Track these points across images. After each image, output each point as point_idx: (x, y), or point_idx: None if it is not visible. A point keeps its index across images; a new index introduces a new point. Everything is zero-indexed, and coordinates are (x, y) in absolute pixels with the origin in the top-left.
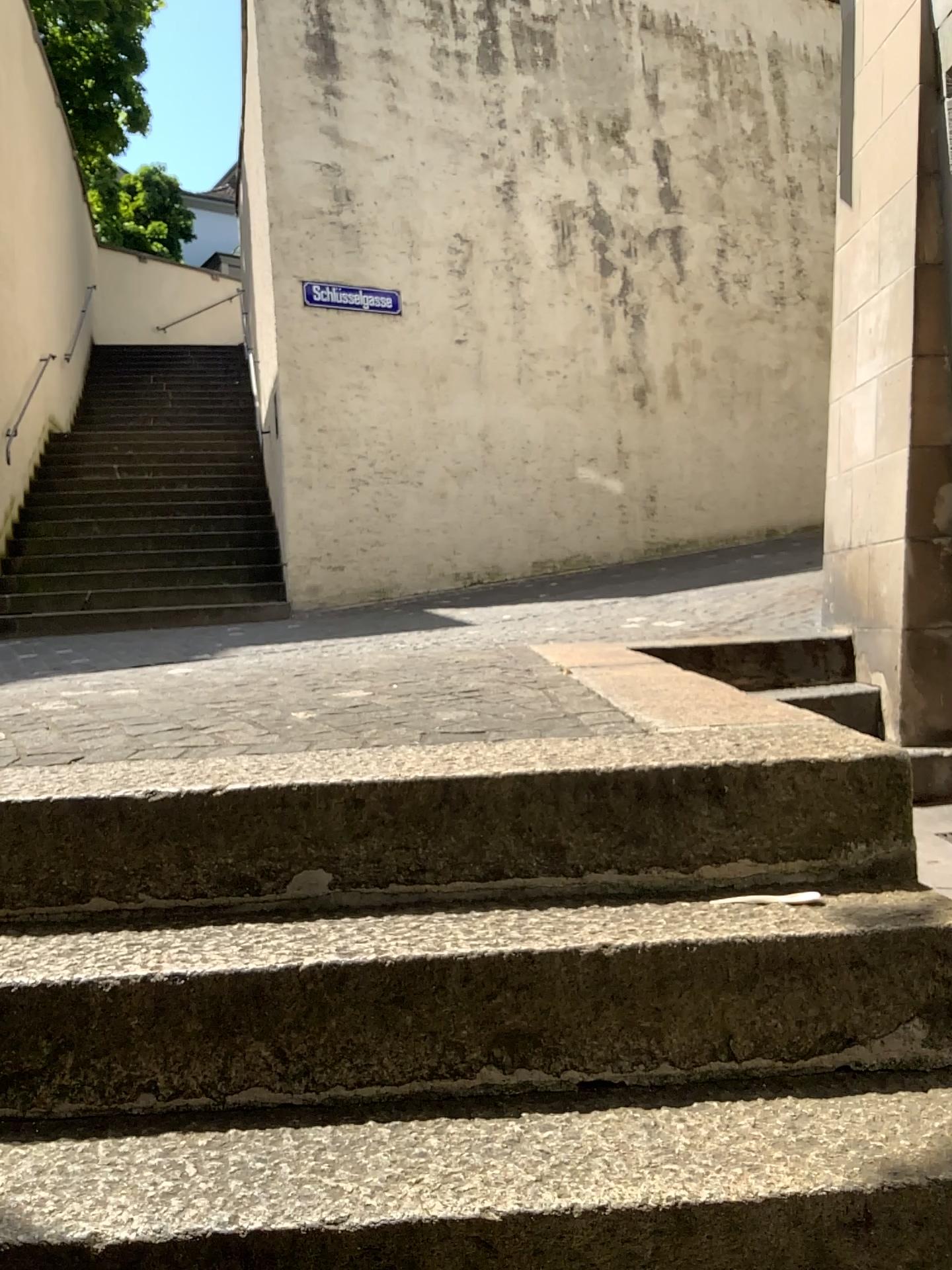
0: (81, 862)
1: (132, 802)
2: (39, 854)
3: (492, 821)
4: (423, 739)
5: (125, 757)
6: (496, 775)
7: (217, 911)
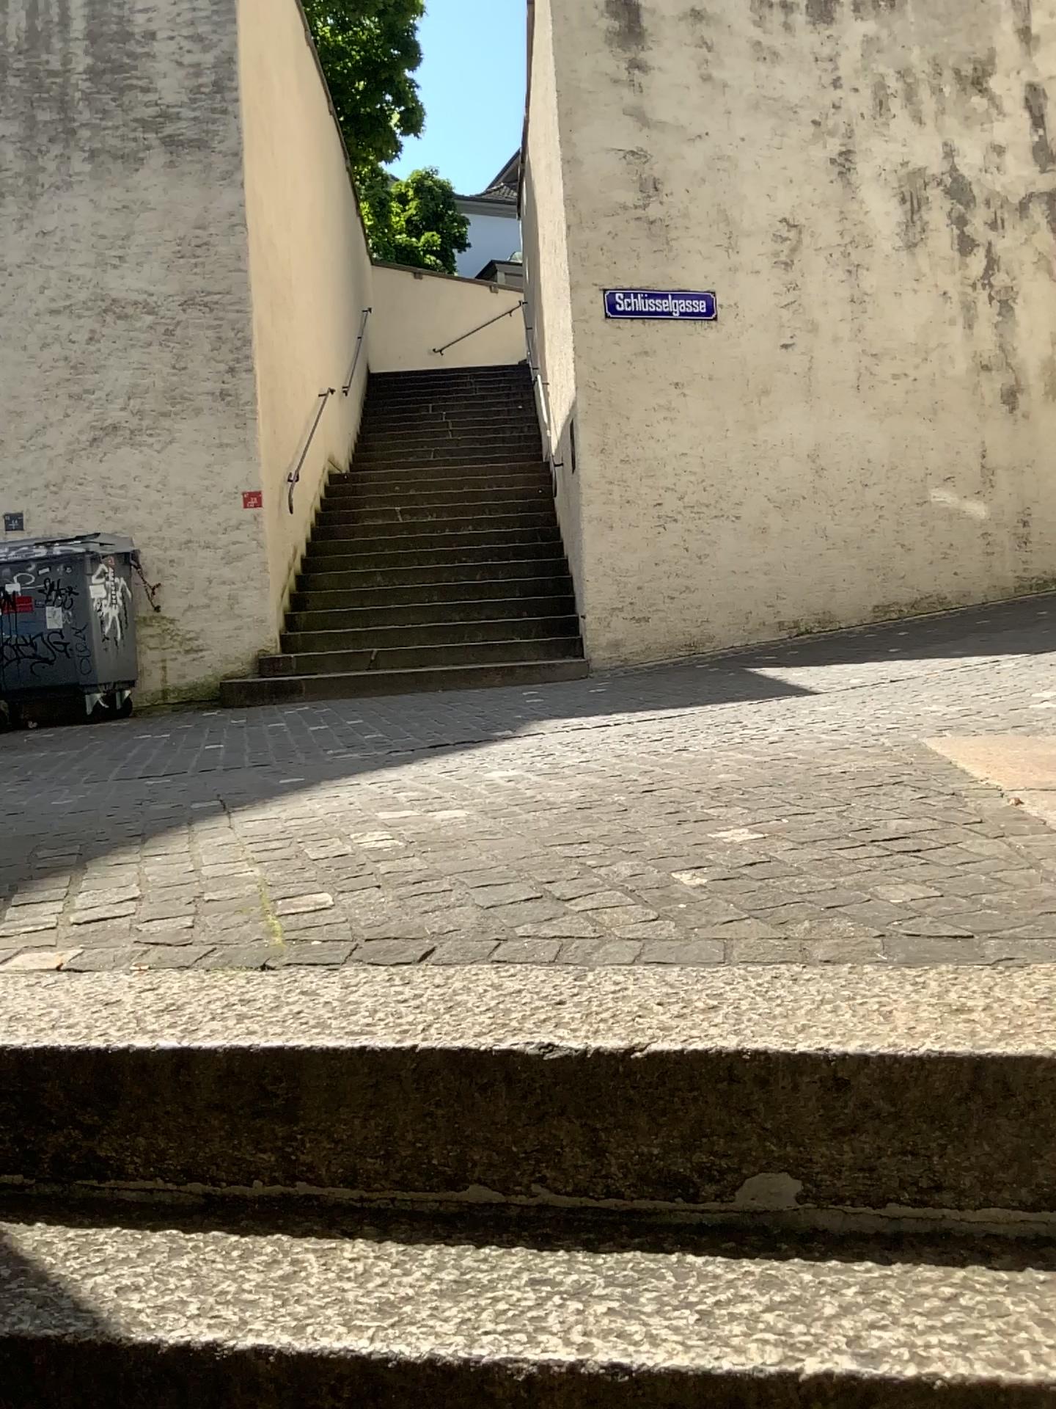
0: (453, 1135)
1: (521, 1060)
2: (399, 1121)
3: (1044, 1120)
4: (887, 948)
5: (489, 959)
6: (1048, 1051)
7: (633, 1213)
